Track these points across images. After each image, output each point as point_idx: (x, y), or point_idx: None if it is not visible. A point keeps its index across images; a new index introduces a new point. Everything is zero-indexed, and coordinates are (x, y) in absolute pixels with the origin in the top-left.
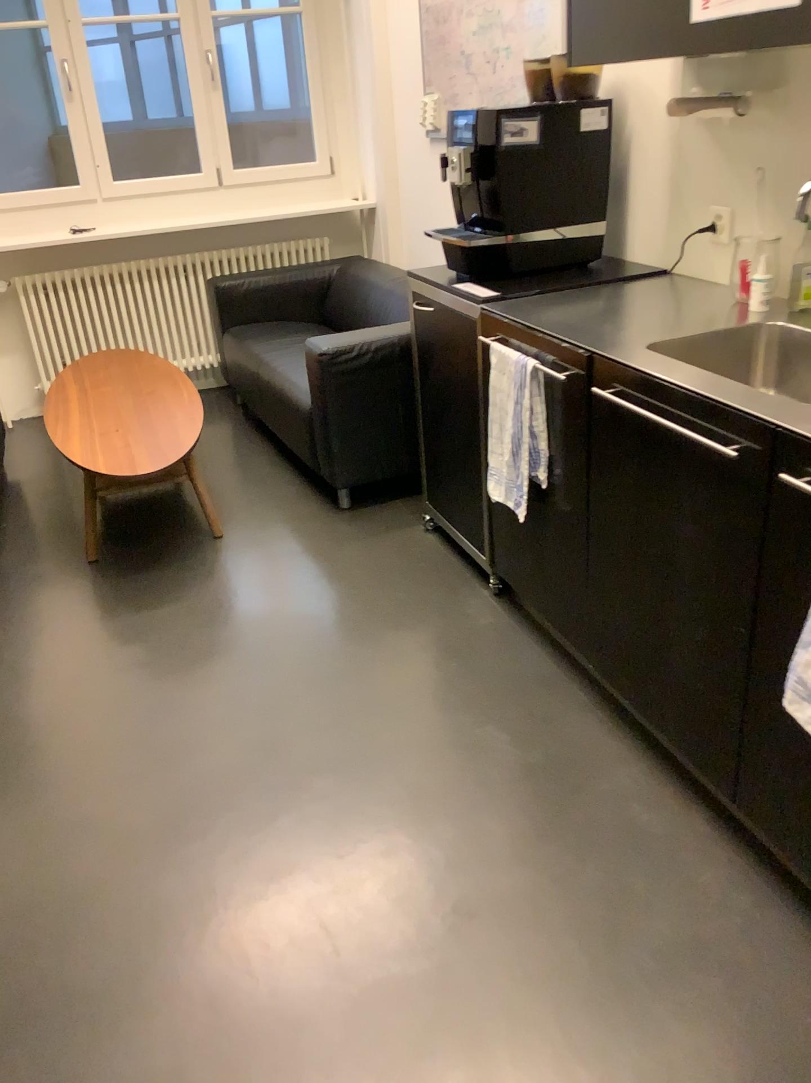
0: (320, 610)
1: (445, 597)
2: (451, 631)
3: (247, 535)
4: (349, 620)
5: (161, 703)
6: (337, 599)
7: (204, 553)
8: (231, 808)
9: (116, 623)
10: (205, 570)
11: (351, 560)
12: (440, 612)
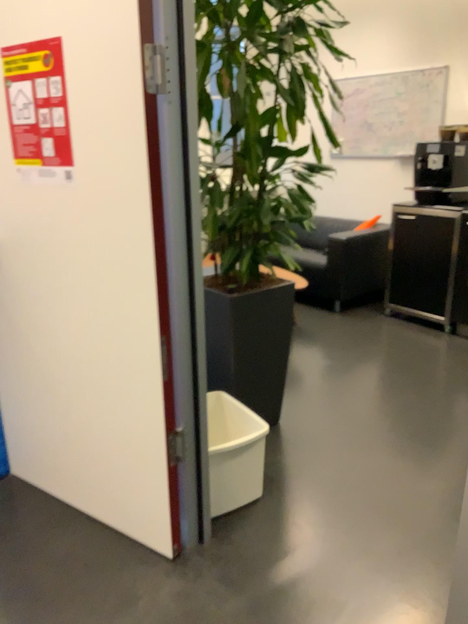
0: (386, 343)
1: (429, 336)
2: (448, 346)
3: (310, 323)
4: (402, 346)
5: (369, 375)
6: (386, 340)
7: (303, 330)
8: (449, 400)
9: (303, 354)
10: (311, 335)
11: (371, 328)
12: (433, 341)
